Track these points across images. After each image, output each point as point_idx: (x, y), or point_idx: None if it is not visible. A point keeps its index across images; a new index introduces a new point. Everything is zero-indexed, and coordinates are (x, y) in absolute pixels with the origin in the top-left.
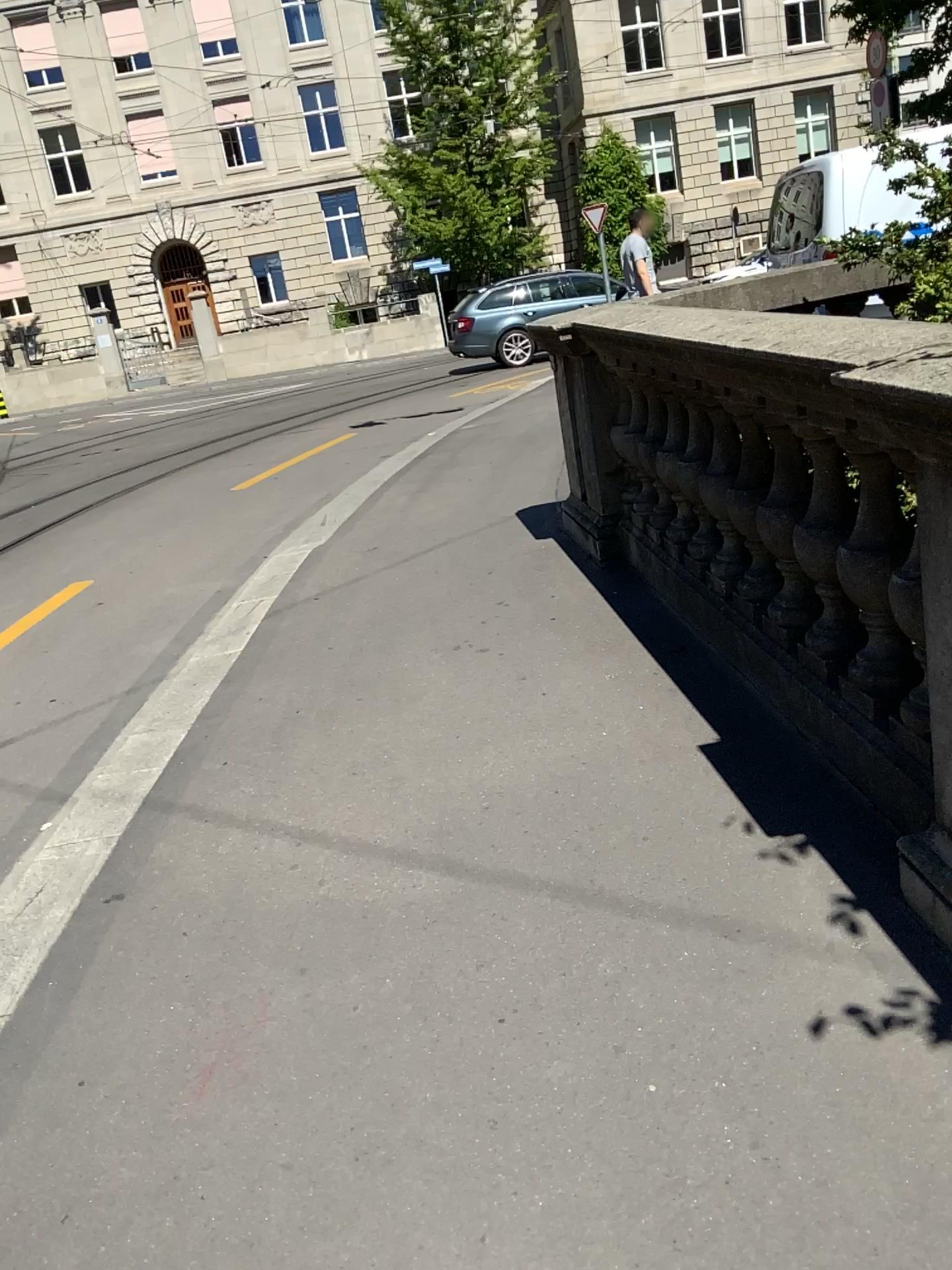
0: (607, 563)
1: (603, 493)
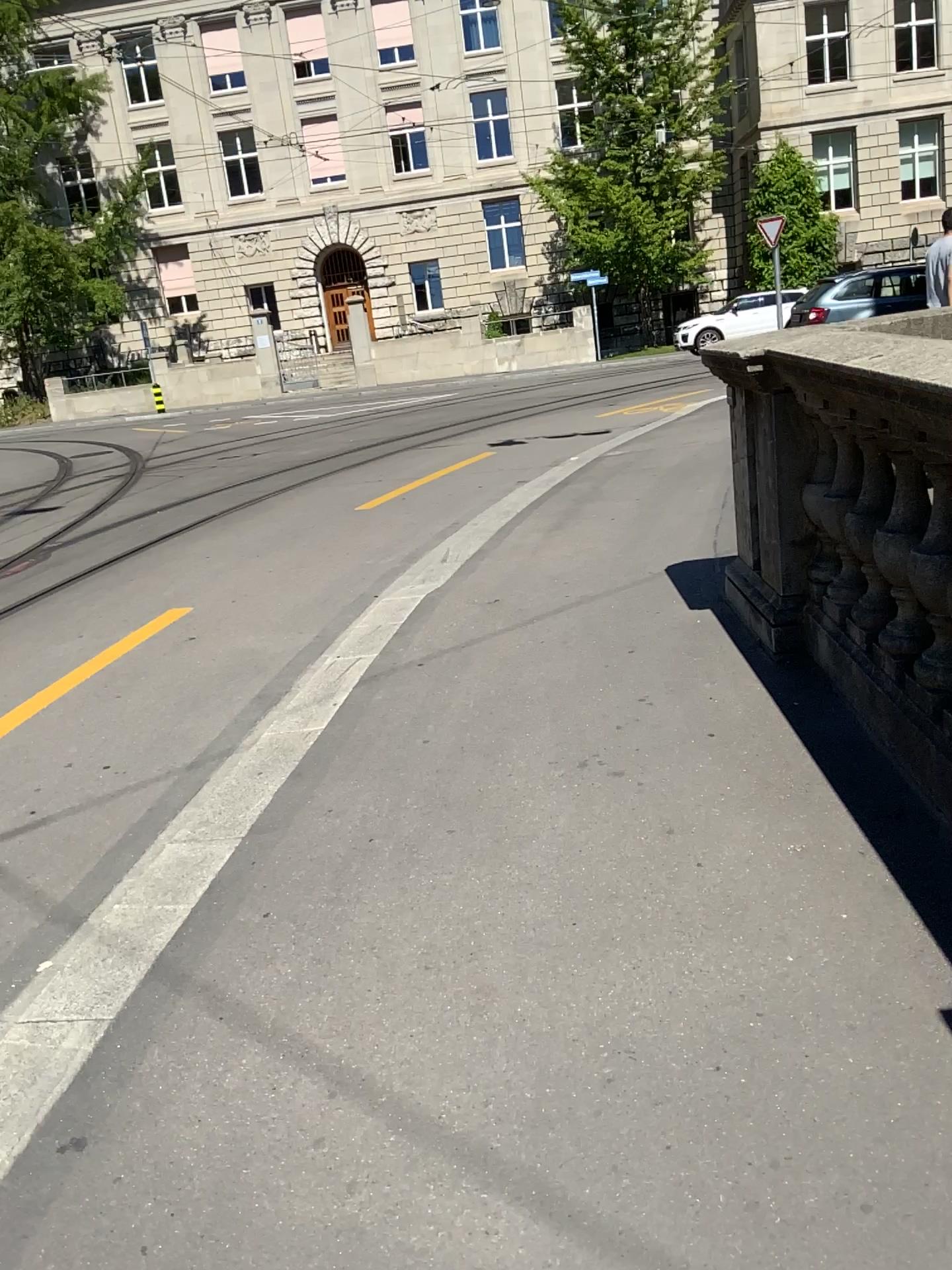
0: (791, 664)
1: (793, 572)
